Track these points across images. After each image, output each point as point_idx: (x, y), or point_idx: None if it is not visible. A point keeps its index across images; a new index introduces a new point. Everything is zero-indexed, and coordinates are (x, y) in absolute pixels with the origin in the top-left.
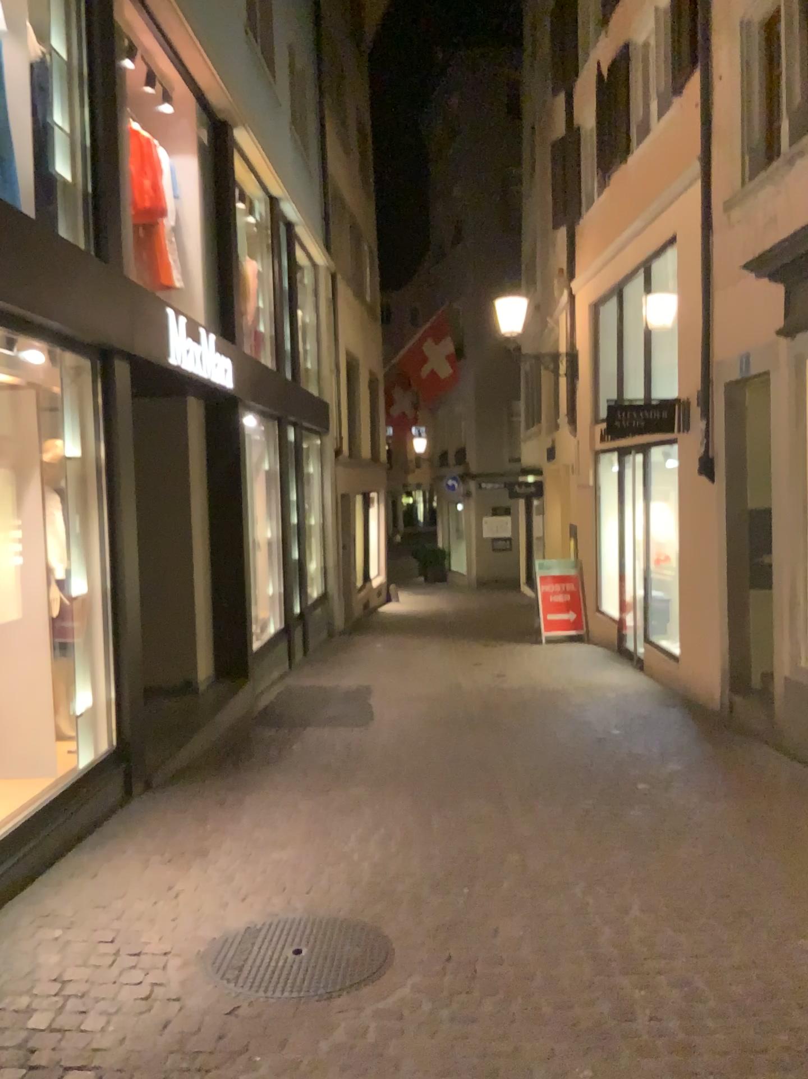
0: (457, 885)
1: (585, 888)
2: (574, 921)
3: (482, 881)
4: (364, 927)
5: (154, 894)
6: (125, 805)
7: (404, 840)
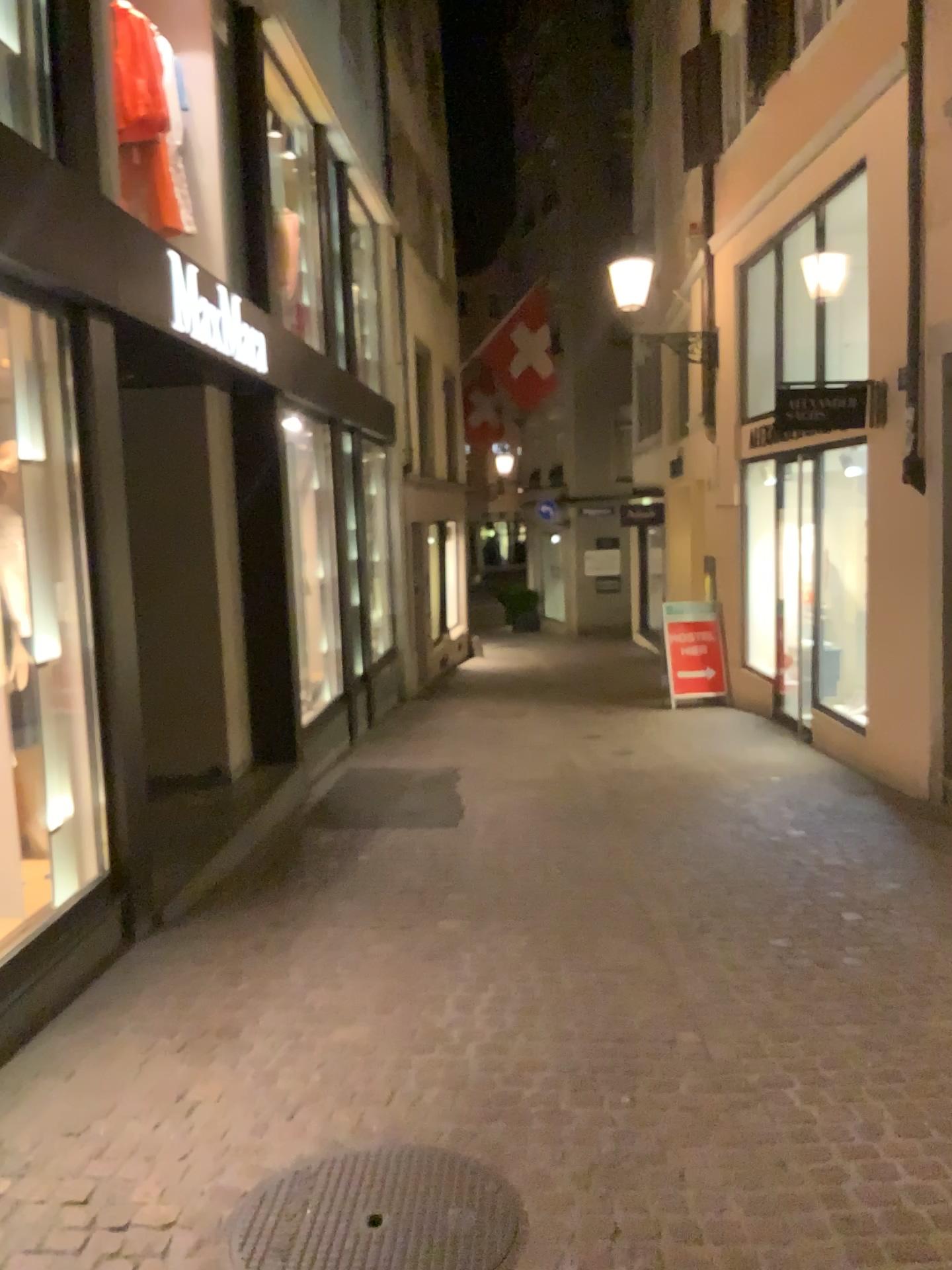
0: (612, 1093)
1: (806, 1096)
2: (802, 1161)
3: (648, 1085)
4: (476, 1175)
5: (154, 1113)
6: (123, 955)
7: (524, 1012)
